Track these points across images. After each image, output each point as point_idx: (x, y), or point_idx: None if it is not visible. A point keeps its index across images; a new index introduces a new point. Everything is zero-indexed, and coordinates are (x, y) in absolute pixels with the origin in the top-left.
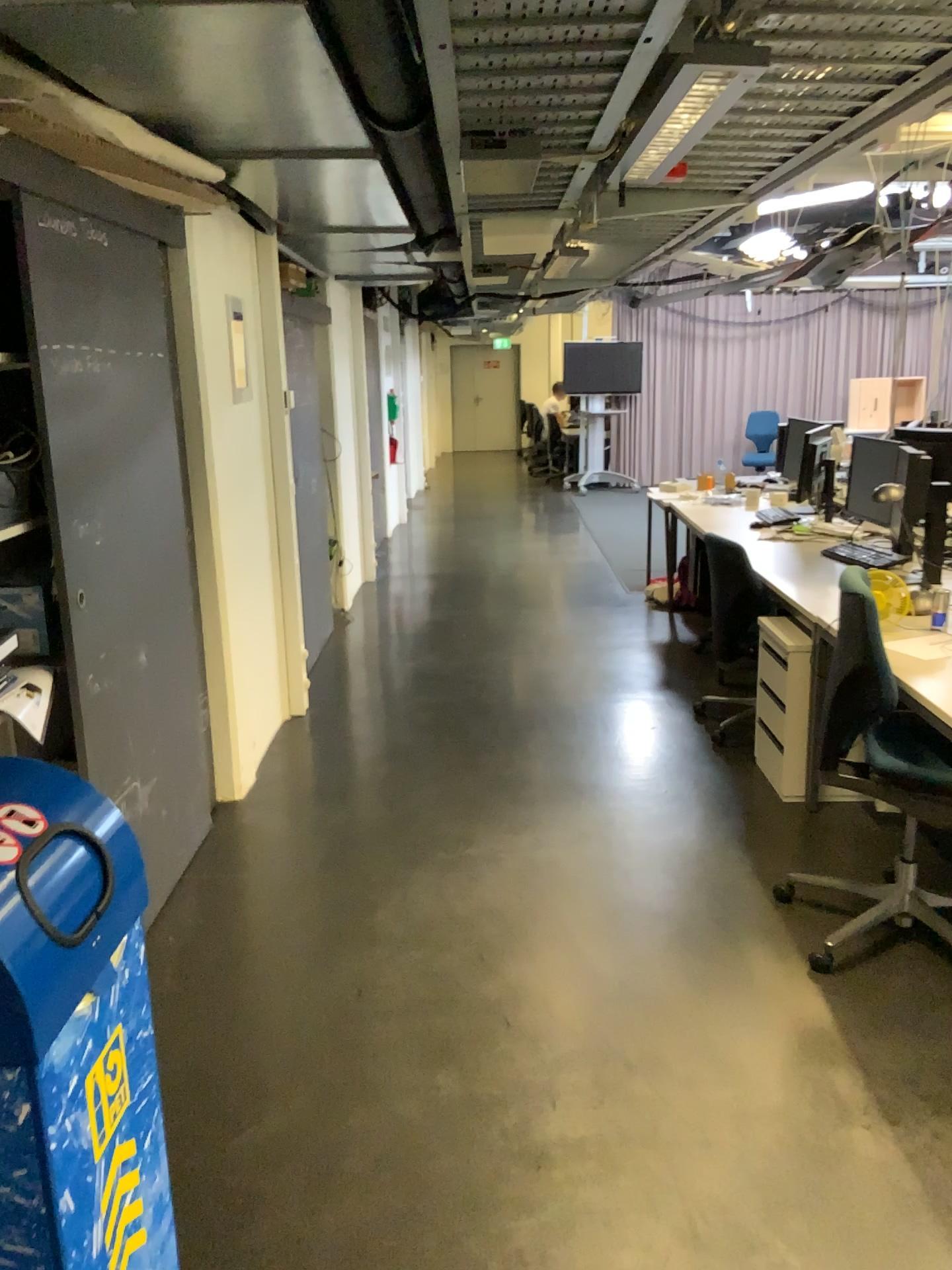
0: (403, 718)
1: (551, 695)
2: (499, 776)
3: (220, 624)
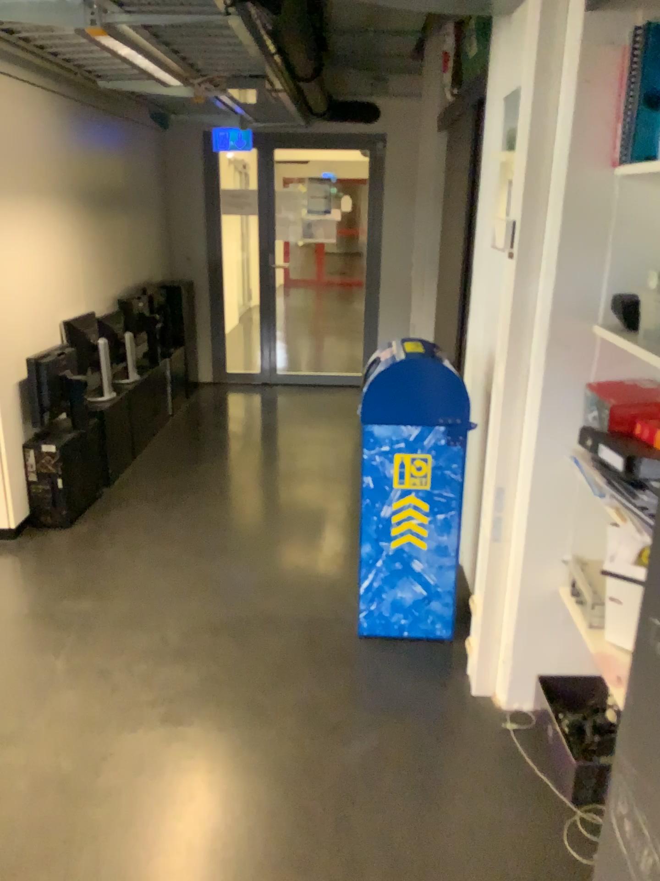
0: None
1: None
2: None
3: None
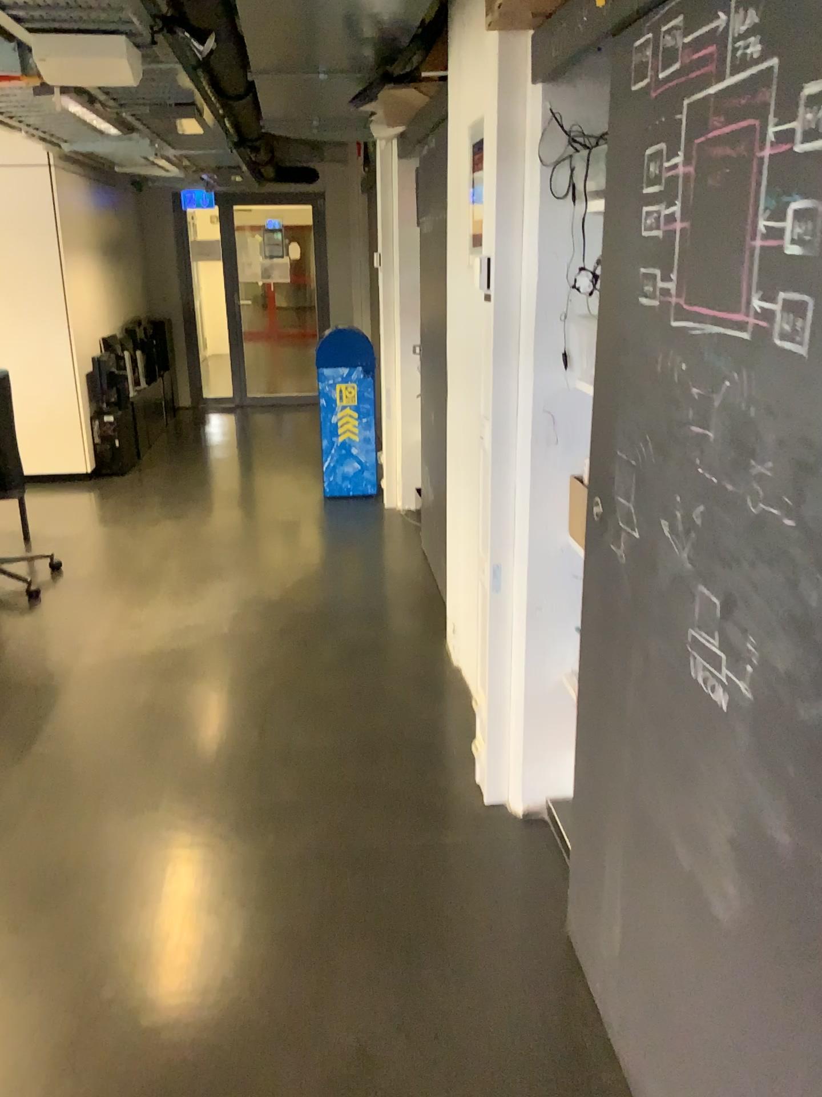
0: (319, 772)
1: (56, 845)
2: (199, 674)
3: None
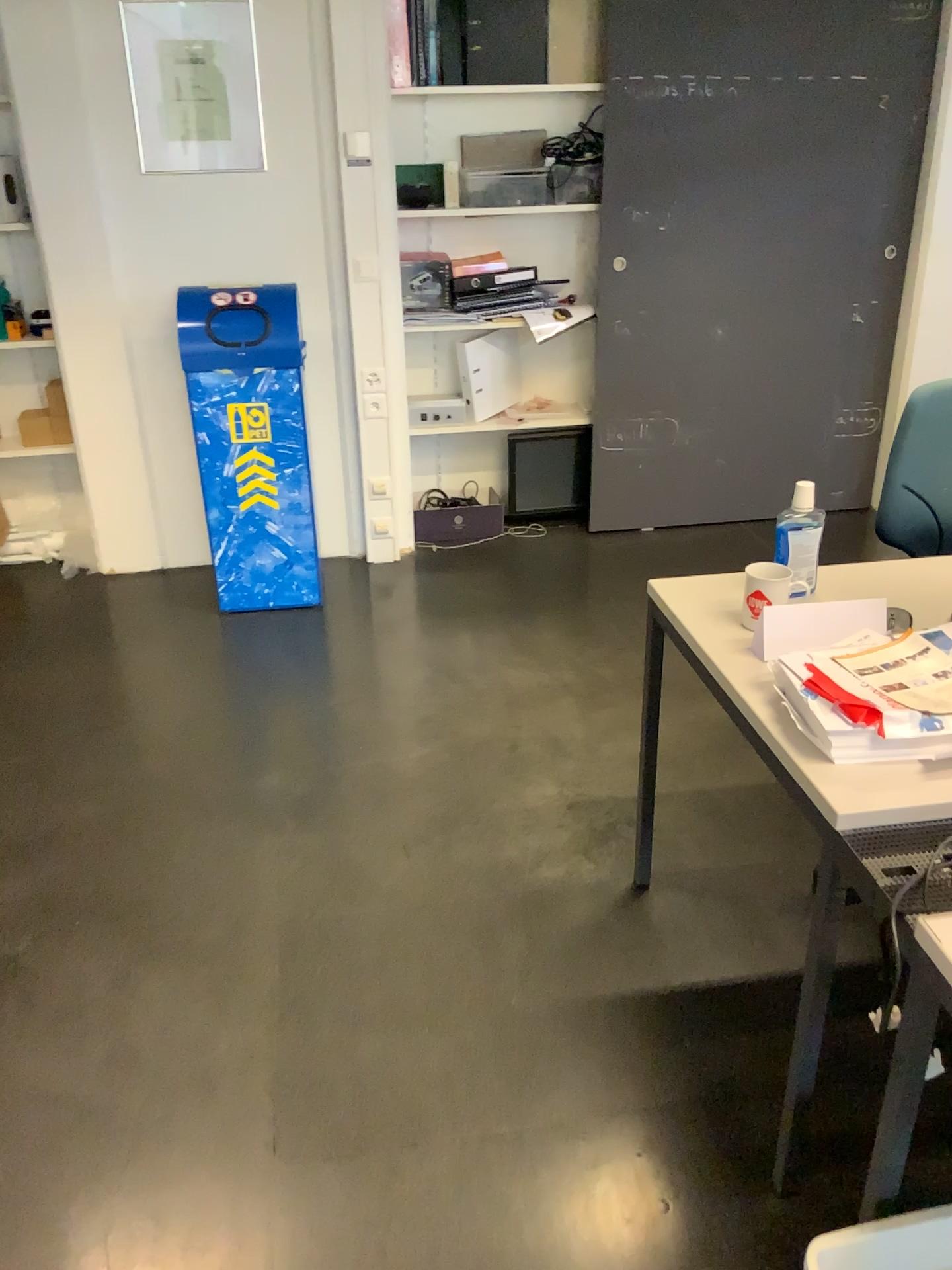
0: None
1: None
2: None
3: (908, 343)
